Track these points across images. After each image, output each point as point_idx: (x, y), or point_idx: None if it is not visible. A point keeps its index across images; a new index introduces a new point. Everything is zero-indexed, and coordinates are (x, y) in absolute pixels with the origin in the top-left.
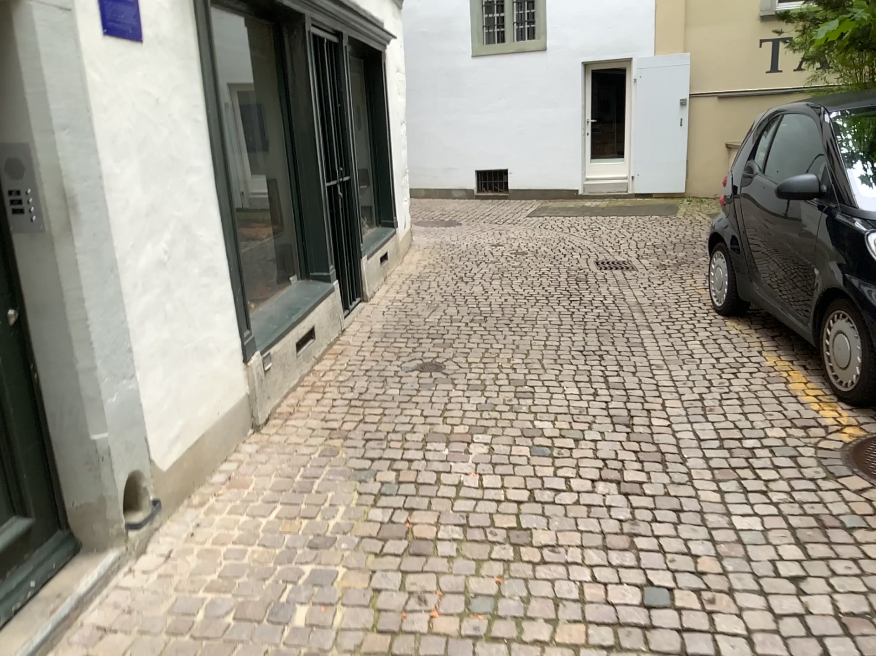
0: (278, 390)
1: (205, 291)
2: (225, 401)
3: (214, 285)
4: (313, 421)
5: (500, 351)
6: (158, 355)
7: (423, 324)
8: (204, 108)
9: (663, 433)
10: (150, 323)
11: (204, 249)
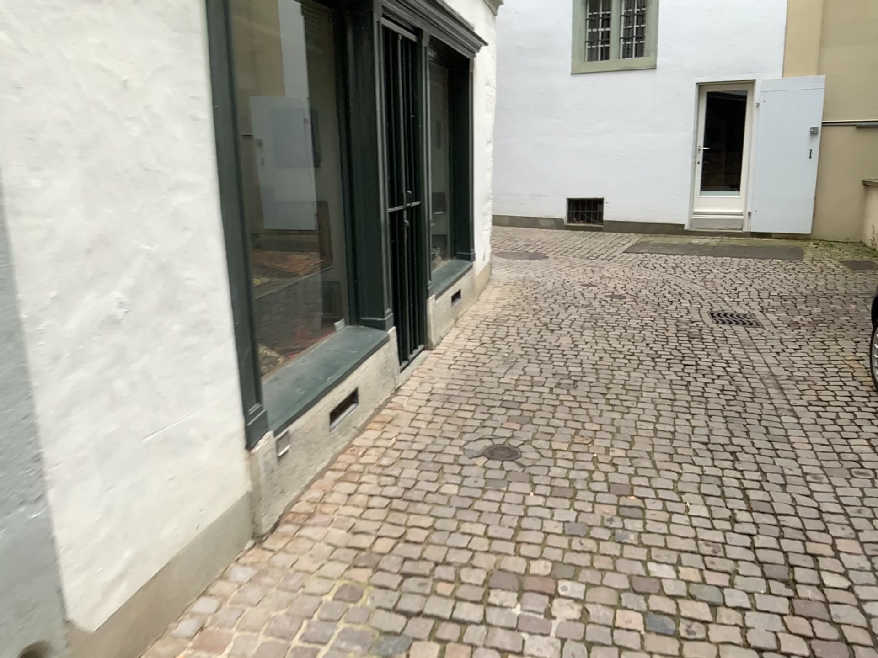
0: (298, 478)
1: (190, 356)
2: (211, 510)
3: (204, 348)
4: (338, 530)
5: (594, 433)
6: (92, 461)
7: (497, 386)
8: (208, 100)
9: (844, 605)
10: (77, 414)
11: (191, 296)
